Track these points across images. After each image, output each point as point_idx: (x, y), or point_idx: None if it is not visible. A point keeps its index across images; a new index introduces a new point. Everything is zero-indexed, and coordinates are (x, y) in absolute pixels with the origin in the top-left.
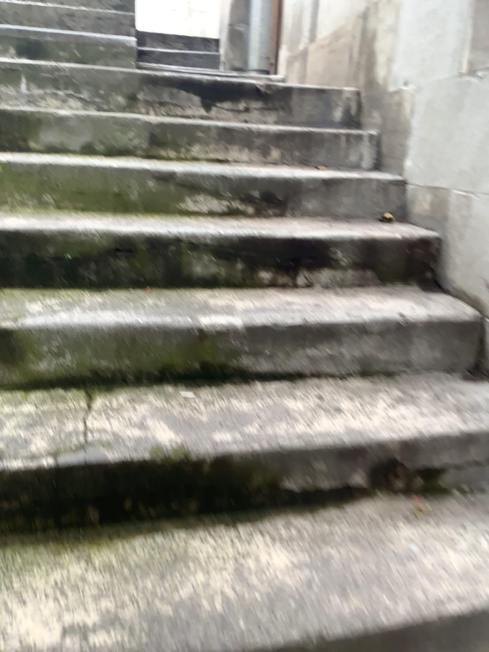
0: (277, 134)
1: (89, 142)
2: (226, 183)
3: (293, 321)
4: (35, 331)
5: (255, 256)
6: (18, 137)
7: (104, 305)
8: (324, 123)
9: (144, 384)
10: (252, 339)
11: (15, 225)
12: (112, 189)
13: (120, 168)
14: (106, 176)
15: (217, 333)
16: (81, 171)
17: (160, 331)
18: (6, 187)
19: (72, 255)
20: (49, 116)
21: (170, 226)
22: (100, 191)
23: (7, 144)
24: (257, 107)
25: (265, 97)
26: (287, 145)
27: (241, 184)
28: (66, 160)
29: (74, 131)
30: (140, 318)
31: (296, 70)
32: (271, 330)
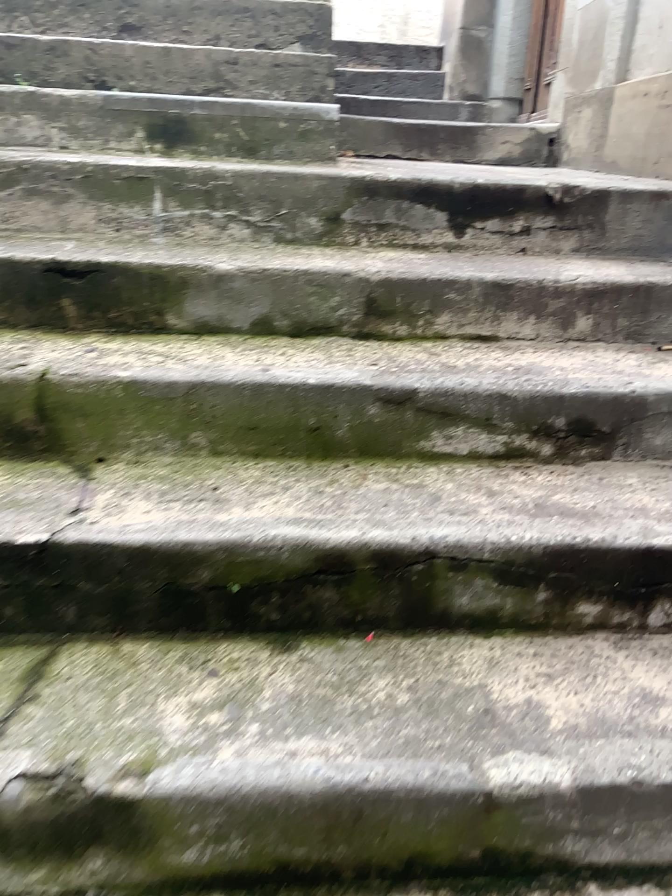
0: (588, 289)
1: (264, 315)
2: (506, 403)
3: (671, 773)
4: (175, 804)
5: (571, 579)
6: (148, 310)
7: (298, 713)
8: (662, 254)
9: (373, 889)
10: (589, 810)
11: (140, 525)
12: (306, 419)
13: (320, 378)
14: (295, 397)
15: (519, 801)
16: (254, 388)
17: (409, 800)
18: (127, 417)
19: (240, 584)
20: (199, 270)
21: (411, 510)
22: (284, 424)
23: (129, 321)
24: (543, 226)
25: (556, 204)
26: (604, 306)
27: (532, 405)
28: (227, 364)
29: (239, 297)
30: (373, 769)
31: (585, 122)
32: (627, 794)
